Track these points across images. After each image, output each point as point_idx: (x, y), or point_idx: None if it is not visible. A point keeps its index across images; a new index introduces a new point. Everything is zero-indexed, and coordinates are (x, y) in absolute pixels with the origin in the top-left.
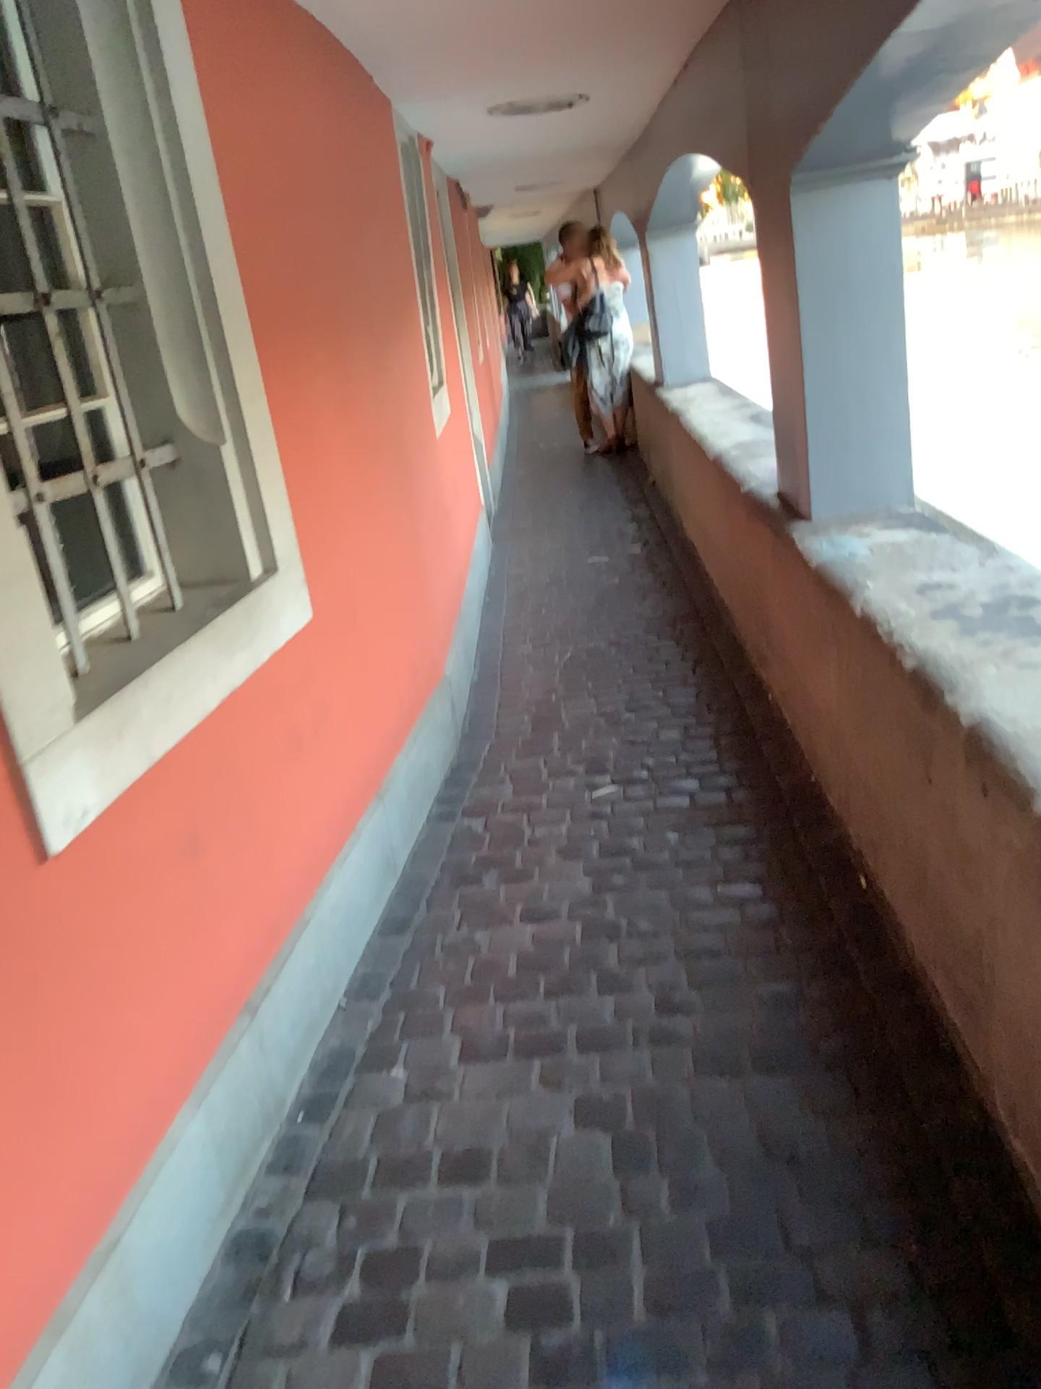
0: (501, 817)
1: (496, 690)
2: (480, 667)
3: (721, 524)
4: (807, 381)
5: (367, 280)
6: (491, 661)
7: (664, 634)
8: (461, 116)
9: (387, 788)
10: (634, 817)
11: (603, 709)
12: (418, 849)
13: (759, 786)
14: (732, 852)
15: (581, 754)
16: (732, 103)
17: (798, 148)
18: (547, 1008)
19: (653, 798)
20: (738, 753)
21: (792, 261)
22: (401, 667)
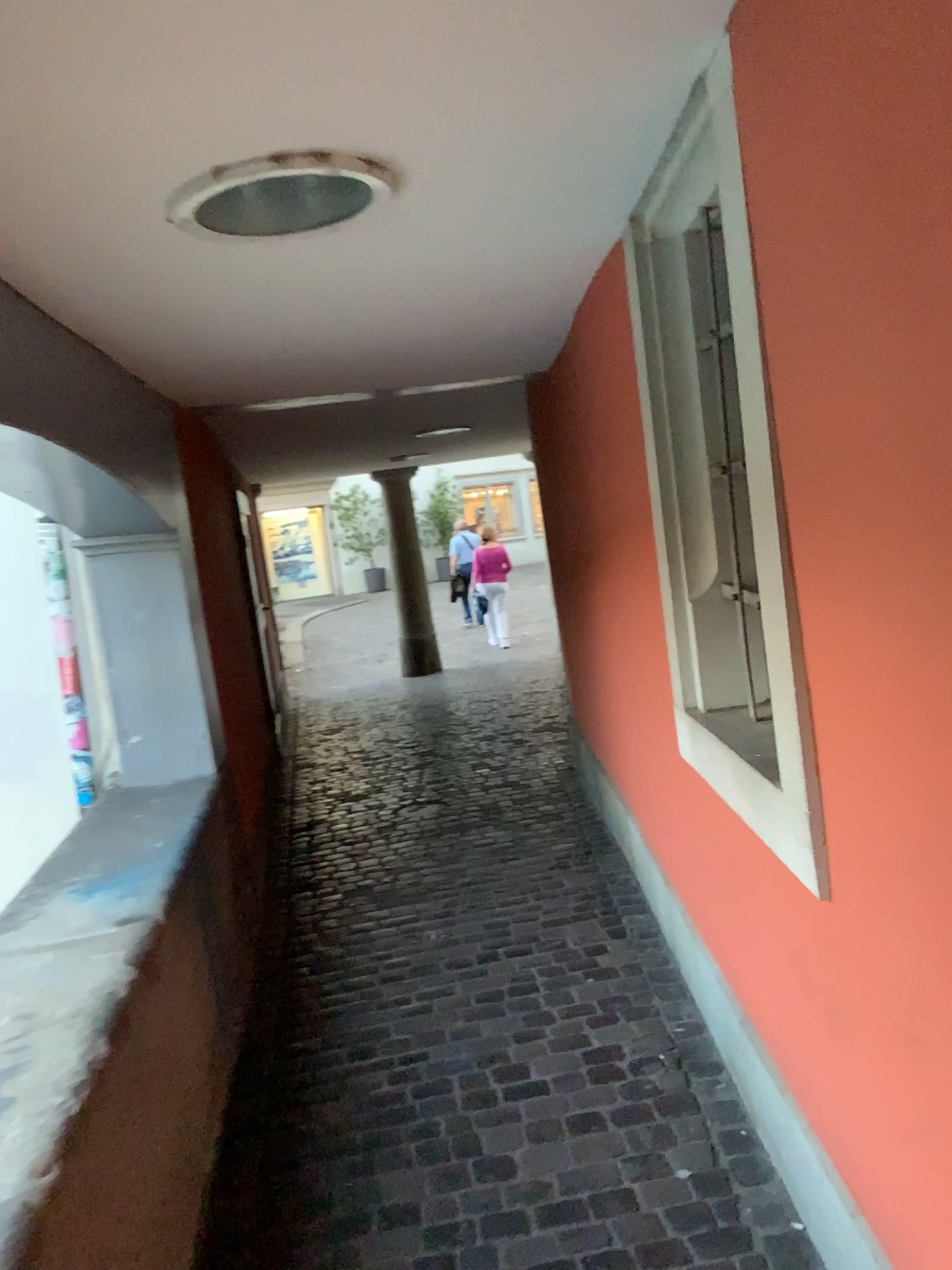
0: None
1: None
2: None
3: None
4: None
5: None
6: None
7: None
8: None
9: None
10: None
11: None
12: None
13: None
14: None
15: None
16: None
17: None
18: (561, 1245)
19: None
20: None
21: None
22: None
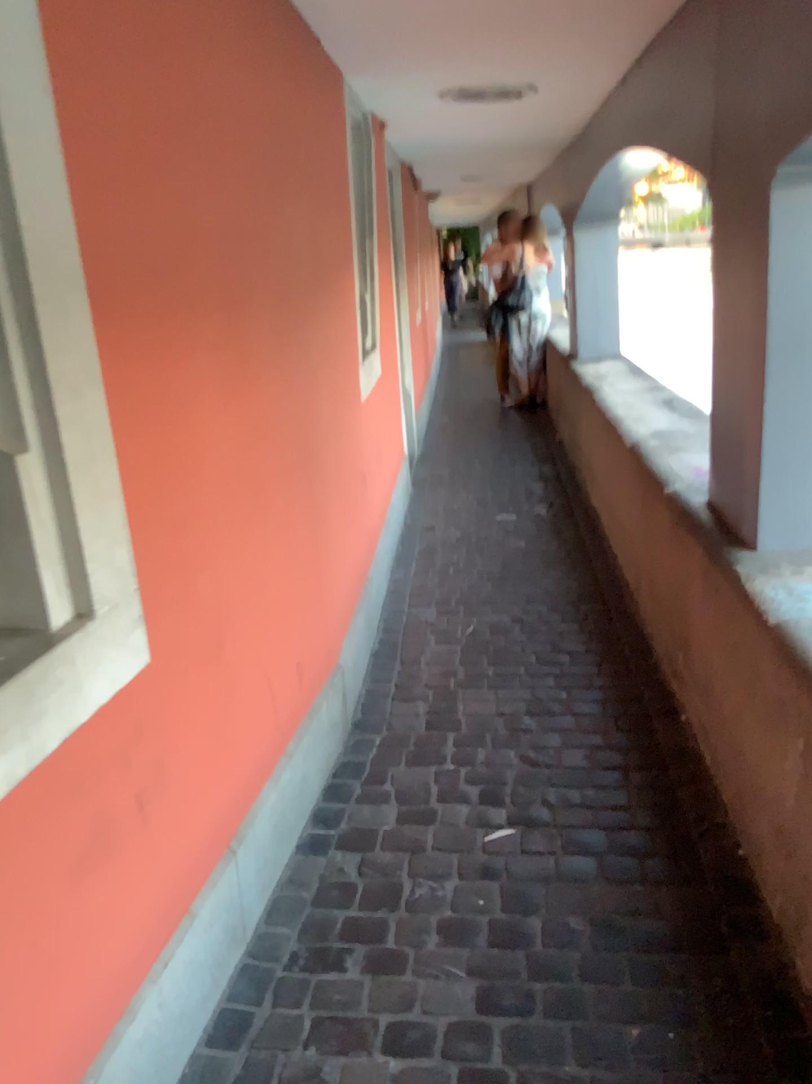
0: (379, 857)
1: (395, 668)
2: (381, 638)
3: (633, 513)
4: (765, 397)
5: (285, 248)
6: (394, 629)
7: (568, 618)
8: (413, 95)
9: (247, 833)
10: (530, 883)
11: (501, 708)
12: (279, 895)
13: (677, 860)
14: (648, 970)
15: (475, 772)
16: (697, 89)
17: (803, 131)
18: None
19: (553, 856)
20: (650, 797)
21: (766, 264)
22: (283, 676)
